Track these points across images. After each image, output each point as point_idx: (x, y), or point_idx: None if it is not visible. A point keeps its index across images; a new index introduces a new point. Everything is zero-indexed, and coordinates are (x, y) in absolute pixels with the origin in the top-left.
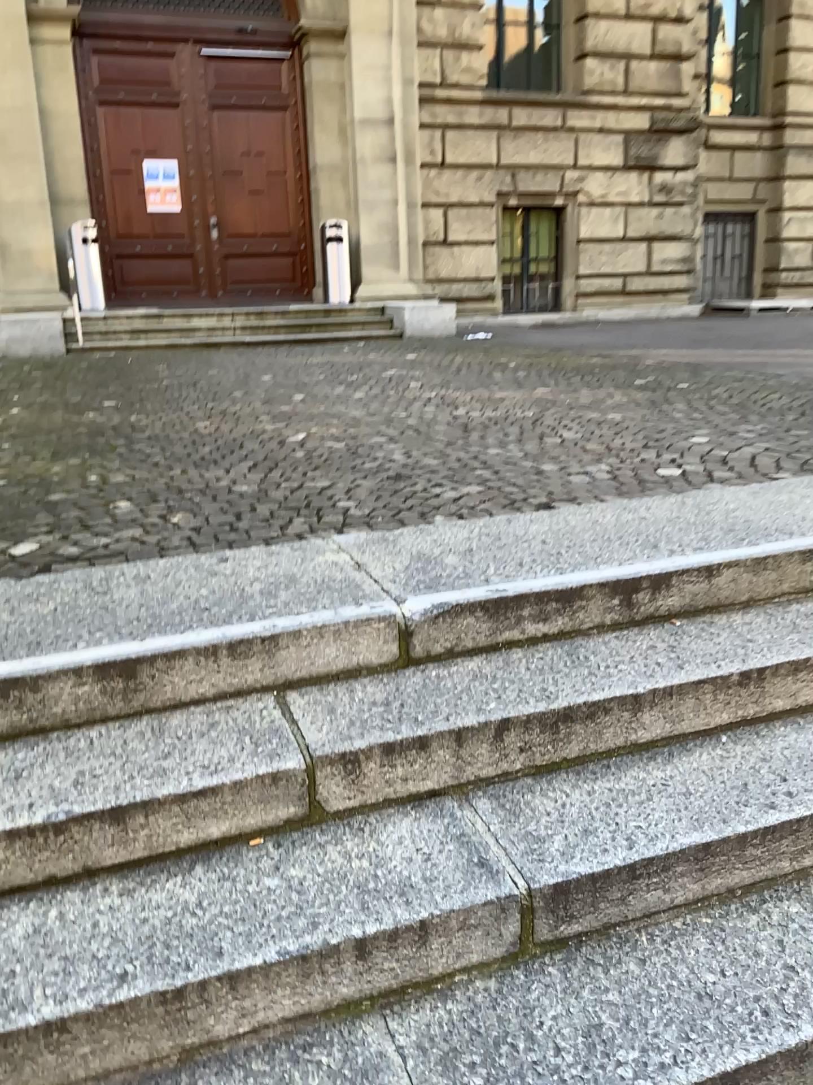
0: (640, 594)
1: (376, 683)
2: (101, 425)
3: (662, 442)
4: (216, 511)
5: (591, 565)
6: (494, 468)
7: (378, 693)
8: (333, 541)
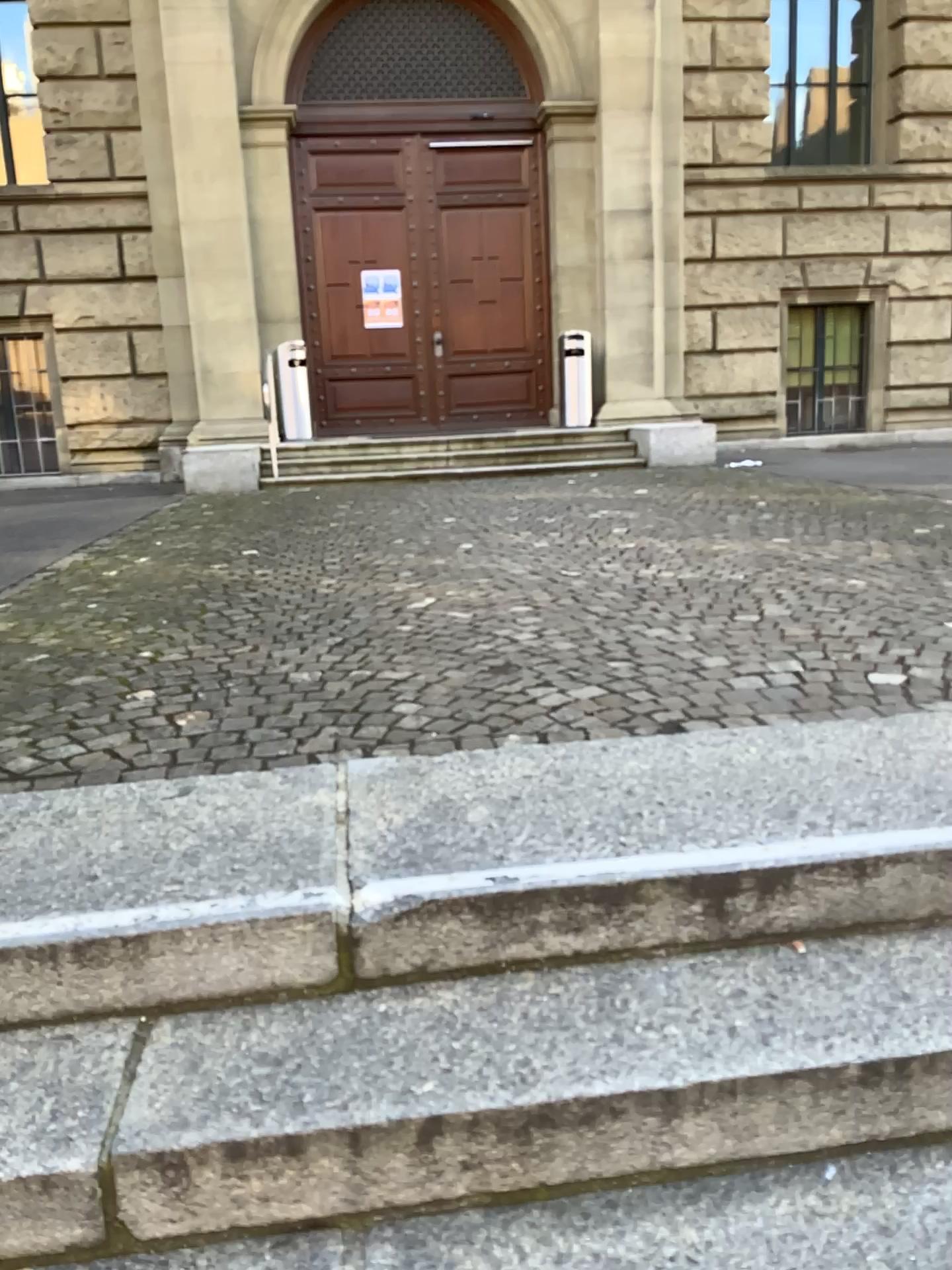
0: (744, 896)
1: (283, 1020)
2: (210, 581)
3: (900, 628)
4: (244, 710)
5: (671, 844)
6: (640, 660)
7: (277, 1039)
8: (348, 769)
